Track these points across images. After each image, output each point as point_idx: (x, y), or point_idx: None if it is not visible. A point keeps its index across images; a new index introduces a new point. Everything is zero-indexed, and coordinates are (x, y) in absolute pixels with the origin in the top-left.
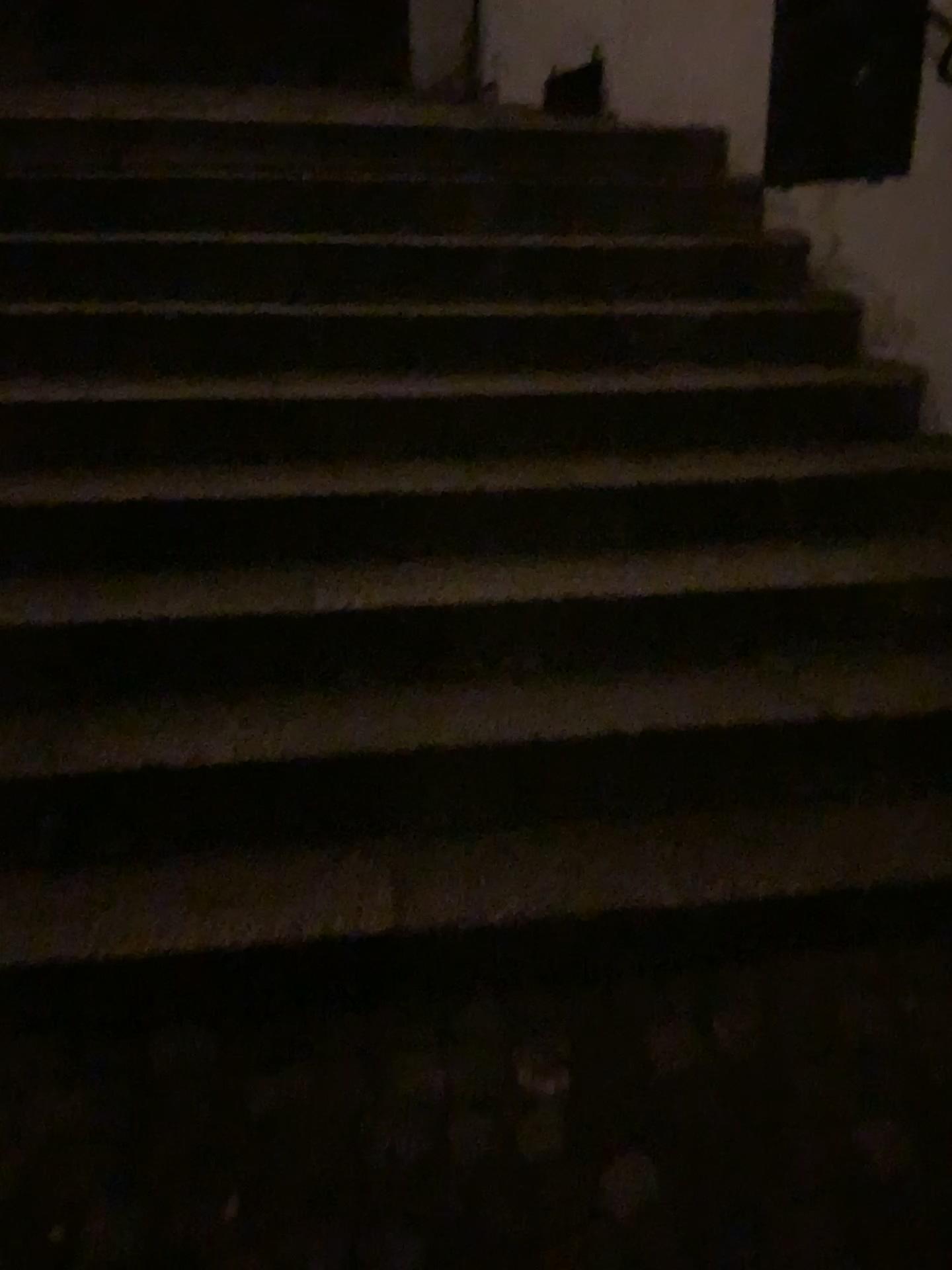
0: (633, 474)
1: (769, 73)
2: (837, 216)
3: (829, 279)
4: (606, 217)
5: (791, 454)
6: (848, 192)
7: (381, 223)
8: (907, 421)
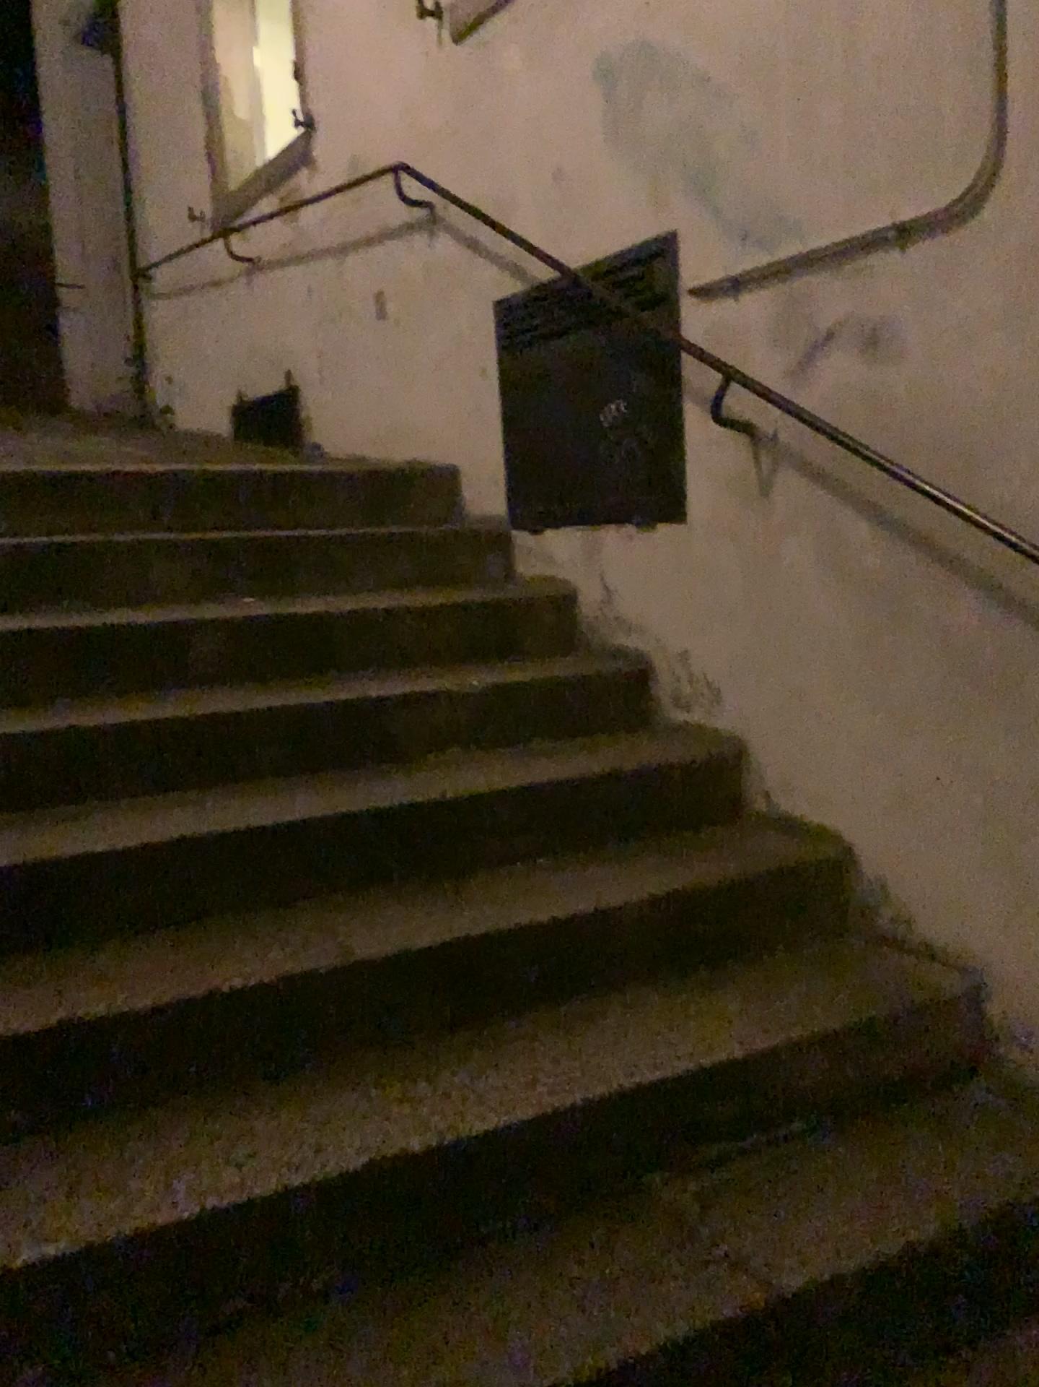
0: (423, 932)
1: (499, 406)
2: (604, 562)
3: (605, 631)
4: (332, 571)
5: (615, 868)
6: (614, 536)
7: (36, 599)
8: (730, 797)
